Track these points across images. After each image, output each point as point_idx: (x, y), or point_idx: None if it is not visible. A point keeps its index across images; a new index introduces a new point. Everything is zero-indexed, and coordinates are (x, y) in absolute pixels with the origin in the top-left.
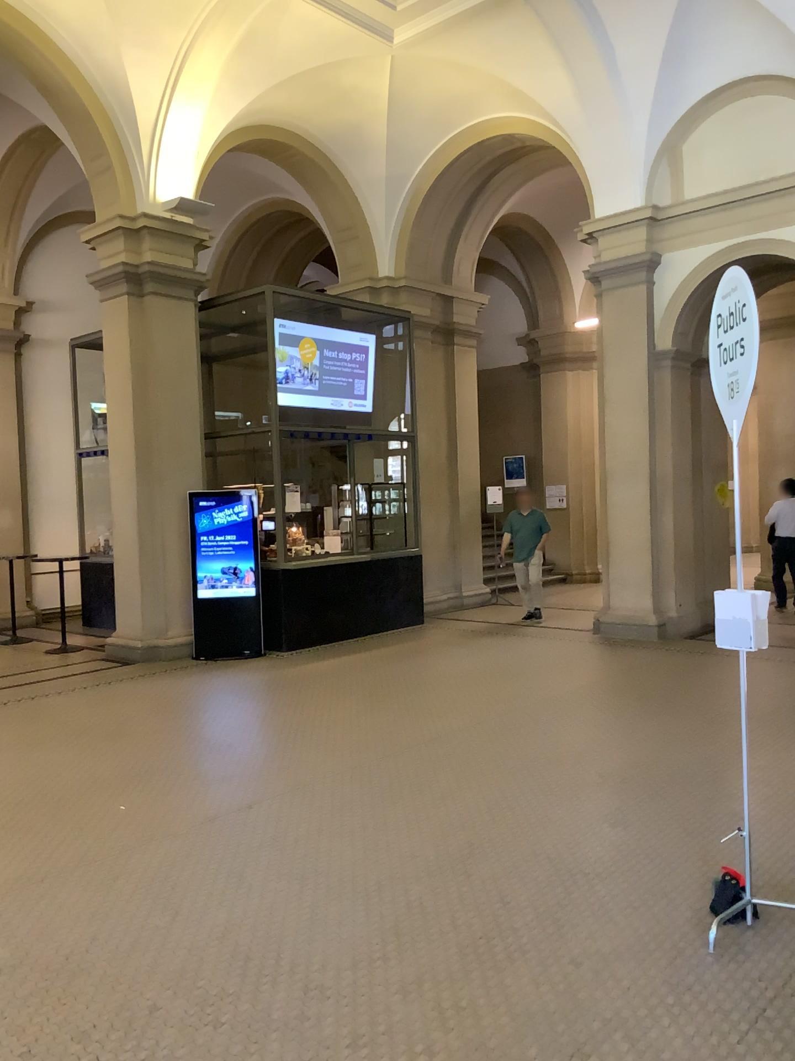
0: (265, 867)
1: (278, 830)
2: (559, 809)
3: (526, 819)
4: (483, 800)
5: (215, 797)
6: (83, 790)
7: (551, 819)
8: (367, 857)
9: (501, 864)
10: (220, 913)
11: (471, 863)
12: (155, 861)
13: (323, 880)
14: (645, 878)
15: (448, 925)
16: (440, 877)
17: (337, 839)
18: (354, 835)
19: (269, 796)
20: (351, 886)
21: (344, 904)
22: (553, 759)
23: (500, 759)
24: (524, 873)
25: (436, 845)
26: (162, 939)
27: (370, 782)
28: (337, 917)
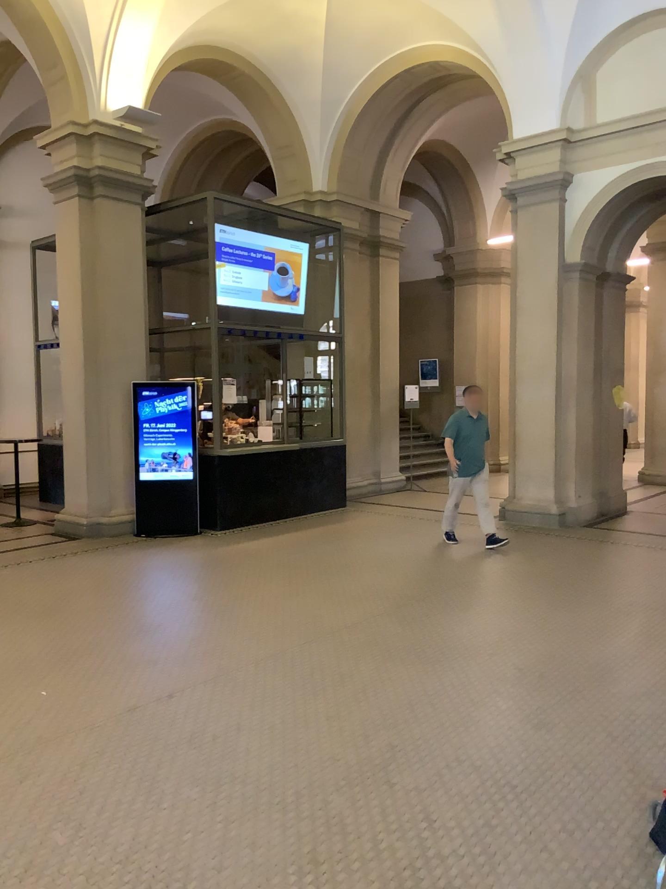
0: (178, 773)
1: (197, 726)
2: (483, 708)
3: (450, 720)
4: (405, 696)
5: (136, 685)
6: (6, 675)
7: (475, 720)
8: (286, 762)
9: (427, 776)
10: (125, 833)
11: (395, 773)
12: (66, 762)
13: (239, 792)
14: (579, 798)
15: (372, 856)
16: (362, 790)
17: (257, 739)
18: (274, 735)
19: (191, 686)
20: (269, 800)
21: (260, 824)
22: (473, 651)
23: (421, 650)
24: (451, 788)
25: (358, 750)
26: (57, 867)
27: (293, 671)
28: (251, 842)
